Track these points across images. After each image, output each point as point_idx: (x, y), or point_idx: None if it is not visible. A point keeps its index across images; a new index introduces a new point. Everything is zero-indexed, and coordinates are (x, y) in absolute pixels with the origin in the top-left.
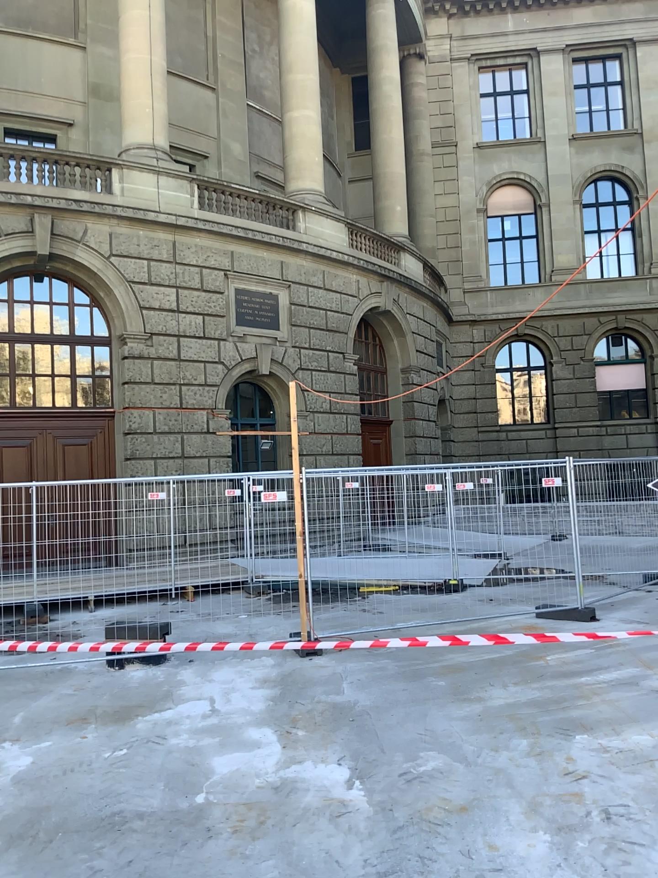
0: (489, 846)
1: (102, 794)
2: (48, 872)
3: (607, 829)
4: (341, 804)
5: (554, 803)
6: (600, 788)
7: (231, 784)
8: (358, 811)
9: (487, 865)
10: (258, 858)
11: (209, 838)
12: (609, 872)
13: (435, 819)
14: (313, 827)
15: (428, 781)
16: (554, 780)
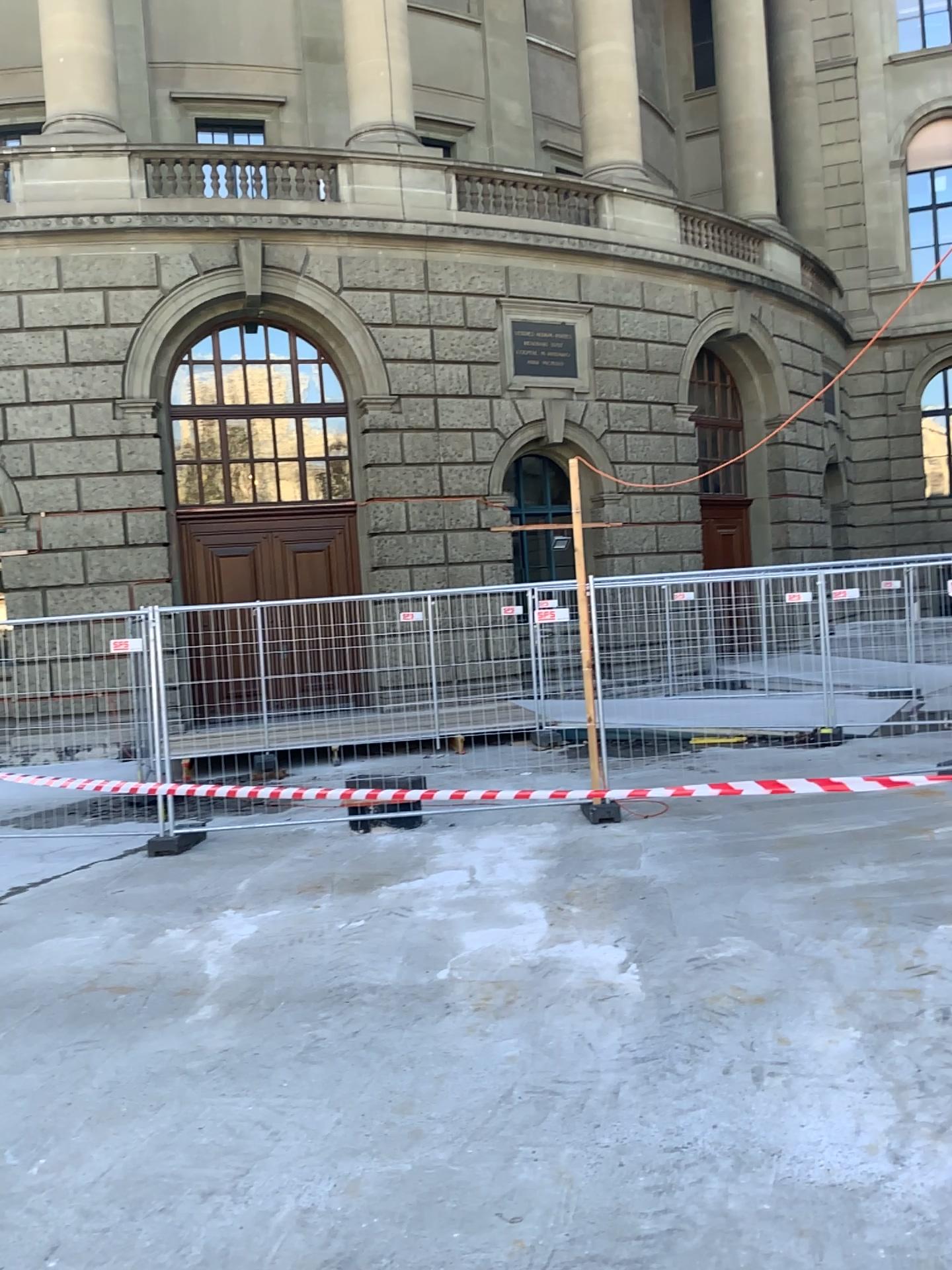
0: (777, 1037)
1: (330, 964)
2: (266, 1035)
3: (936, 1028)
4: (606, 987)
5: (876, 997)
6: (946, 983)
7: (479, 961)
8: (625, 994)
9: (769, 1056)
10: (497, 1034)
11: (445, 1013)
12: (921, 1071)
13: (717, 1007)
14: (568, 1007)
15: (721, 967)
16: (886, 973)
